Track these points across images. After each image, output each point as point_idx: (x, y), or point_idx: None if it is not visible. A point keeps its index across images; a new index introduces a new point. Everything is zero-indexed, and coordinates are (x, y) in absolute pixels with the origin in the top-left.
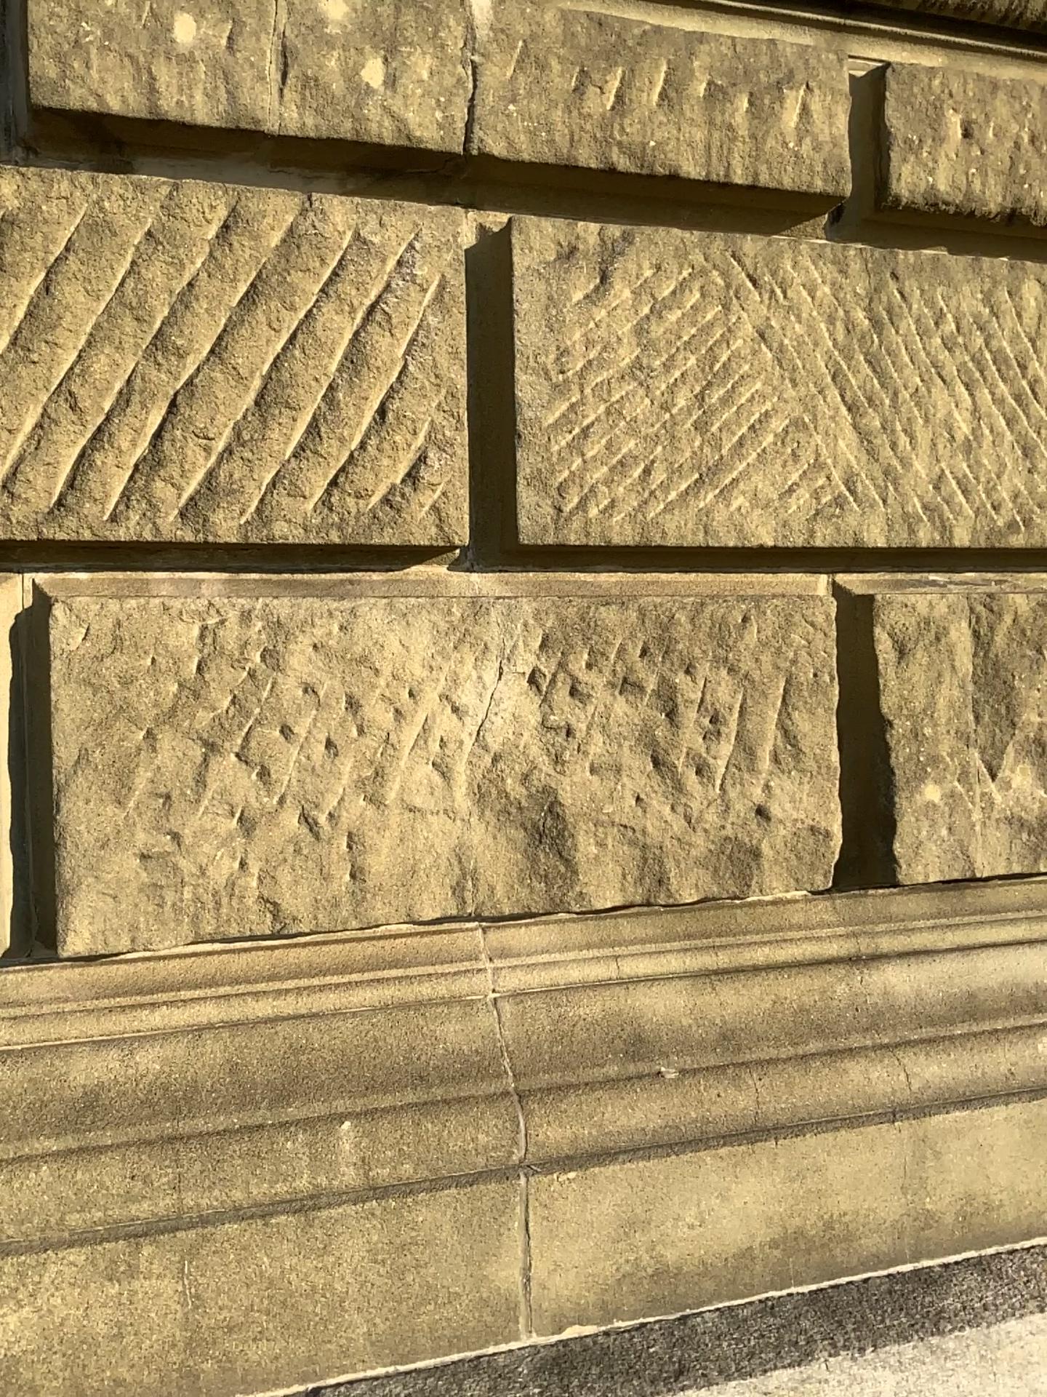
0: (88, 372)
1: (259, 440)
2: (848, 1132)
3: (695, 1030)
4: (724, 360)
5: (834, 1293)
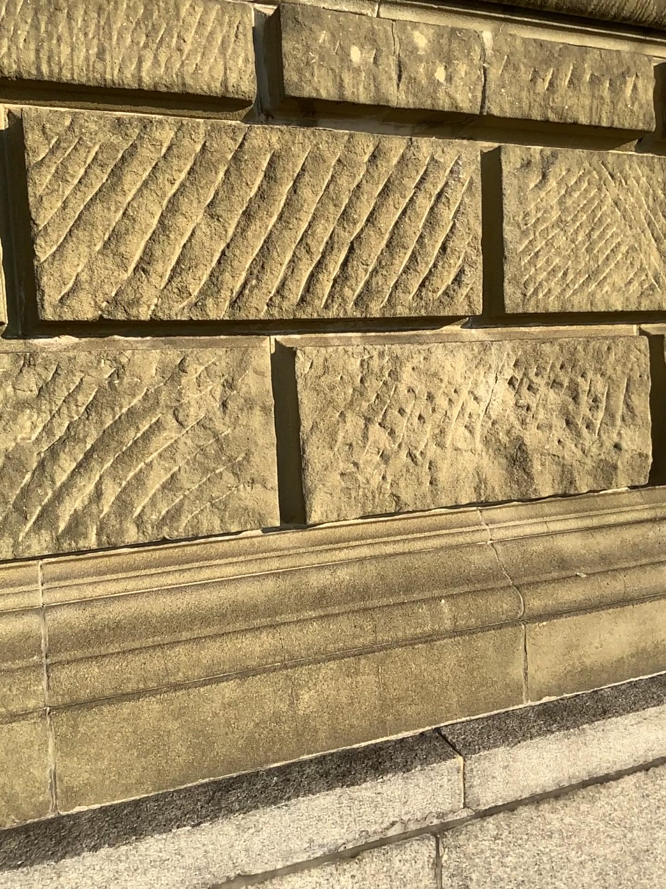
0: (314, 231)
1: (391, 264)
2: (665, 600)
3: (590, 554)
4: (599, 217)
5: (665, 674)
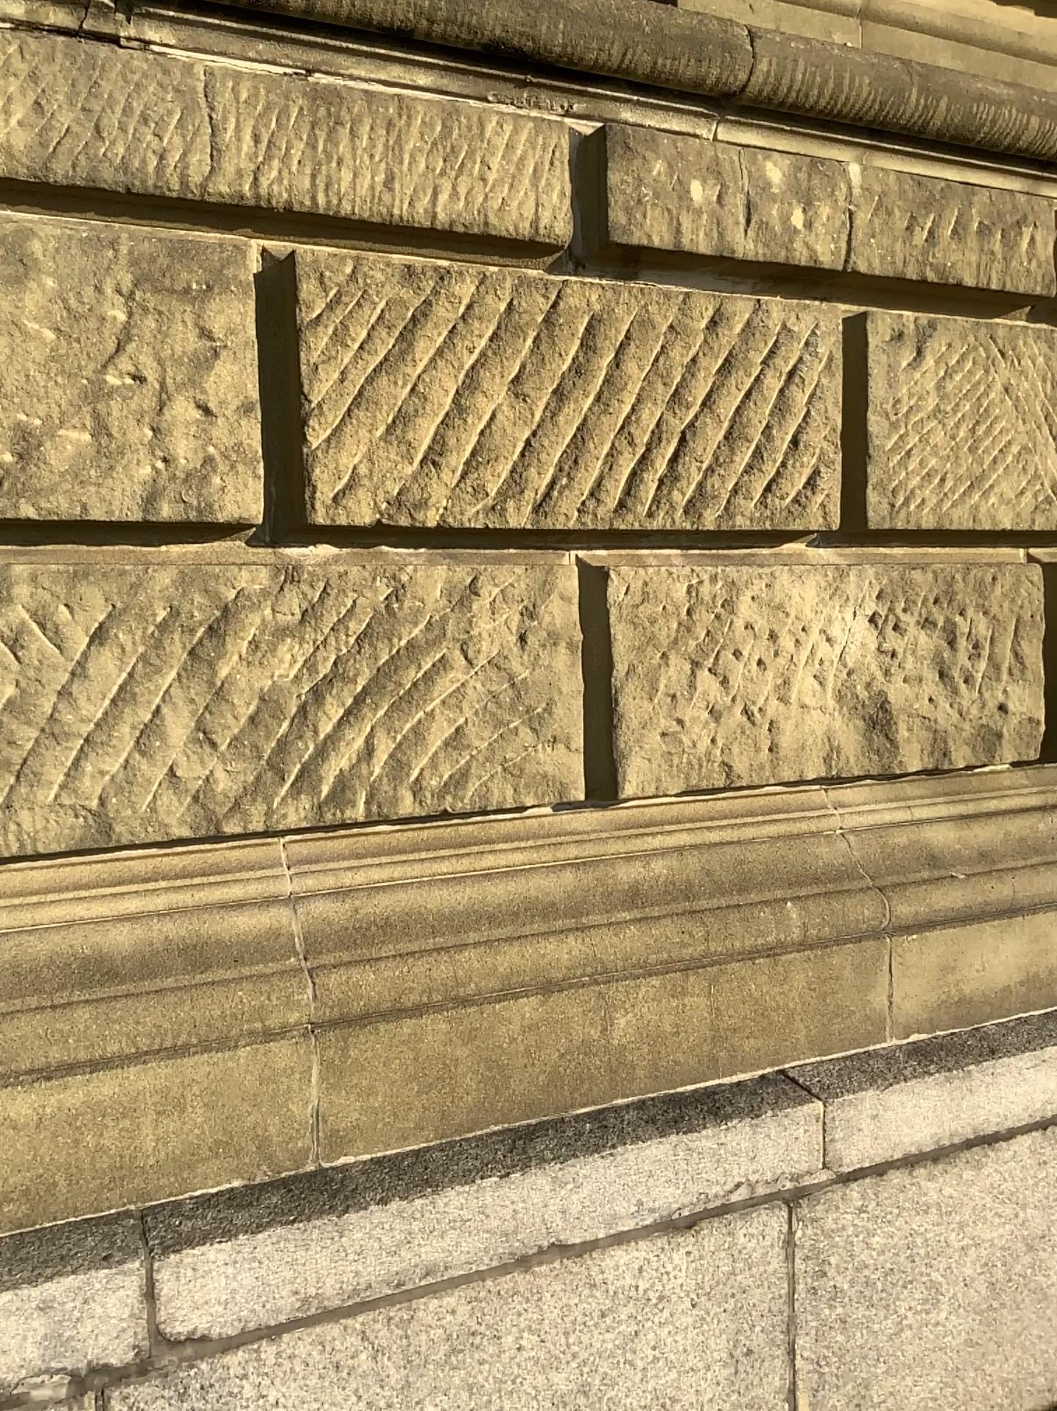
0: (640, 417)
1: (732, 461)
2: None
3: (968, 848)
4: (988, 406)
5: None
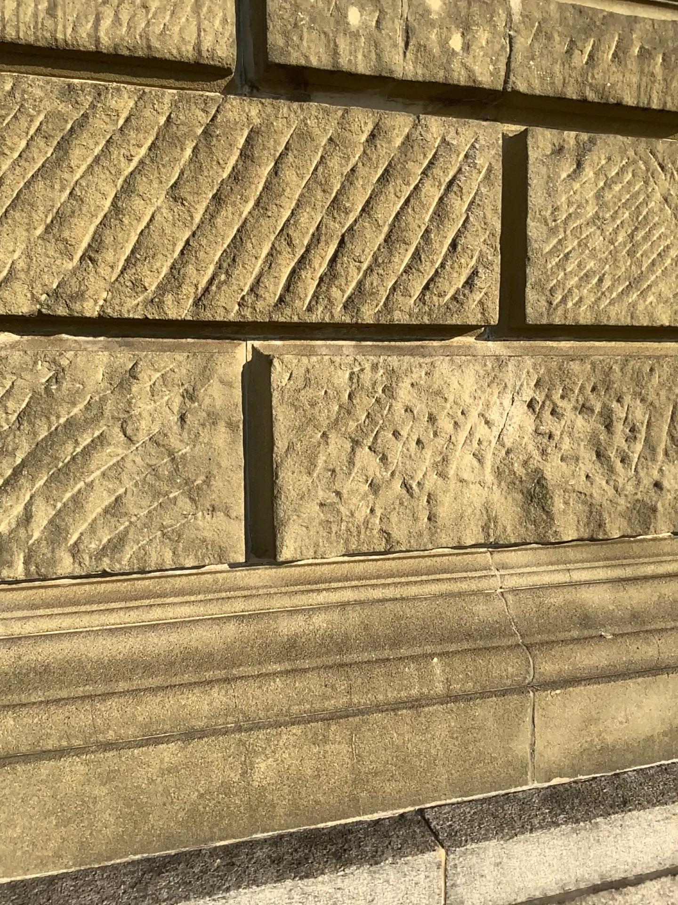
0: (297, 221)
1: (388, 262)
2: None
3: (618, 610)
4: (645, 215)
5: None
